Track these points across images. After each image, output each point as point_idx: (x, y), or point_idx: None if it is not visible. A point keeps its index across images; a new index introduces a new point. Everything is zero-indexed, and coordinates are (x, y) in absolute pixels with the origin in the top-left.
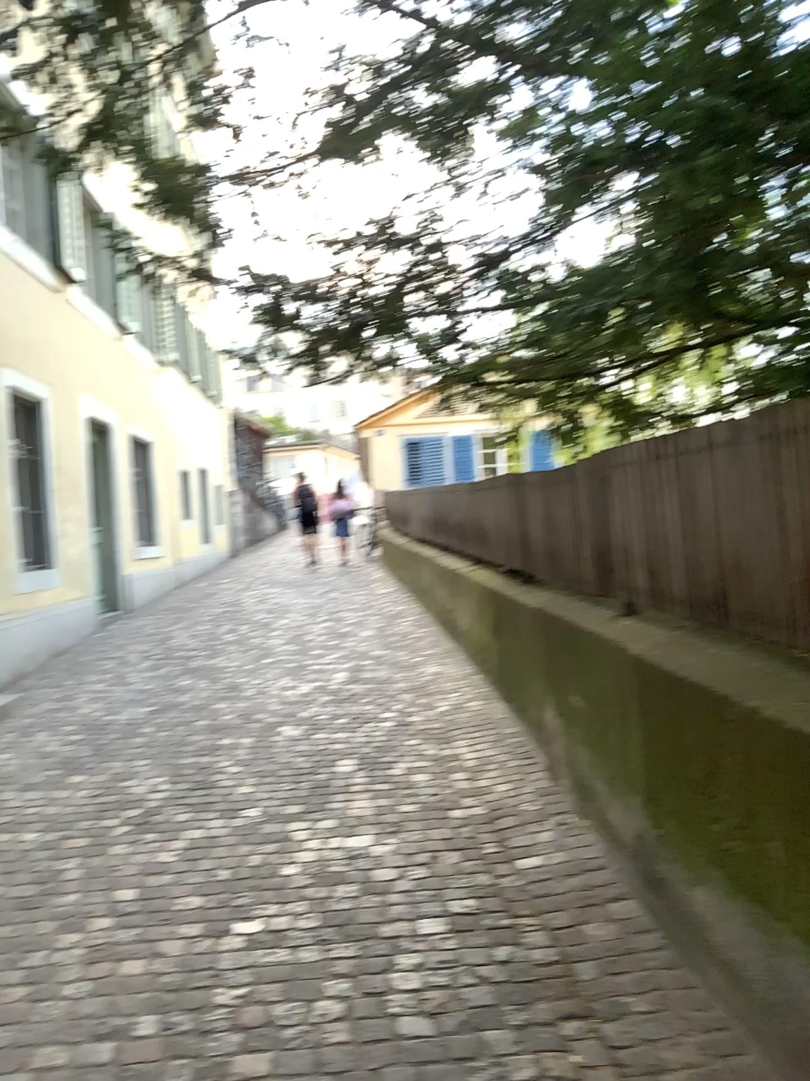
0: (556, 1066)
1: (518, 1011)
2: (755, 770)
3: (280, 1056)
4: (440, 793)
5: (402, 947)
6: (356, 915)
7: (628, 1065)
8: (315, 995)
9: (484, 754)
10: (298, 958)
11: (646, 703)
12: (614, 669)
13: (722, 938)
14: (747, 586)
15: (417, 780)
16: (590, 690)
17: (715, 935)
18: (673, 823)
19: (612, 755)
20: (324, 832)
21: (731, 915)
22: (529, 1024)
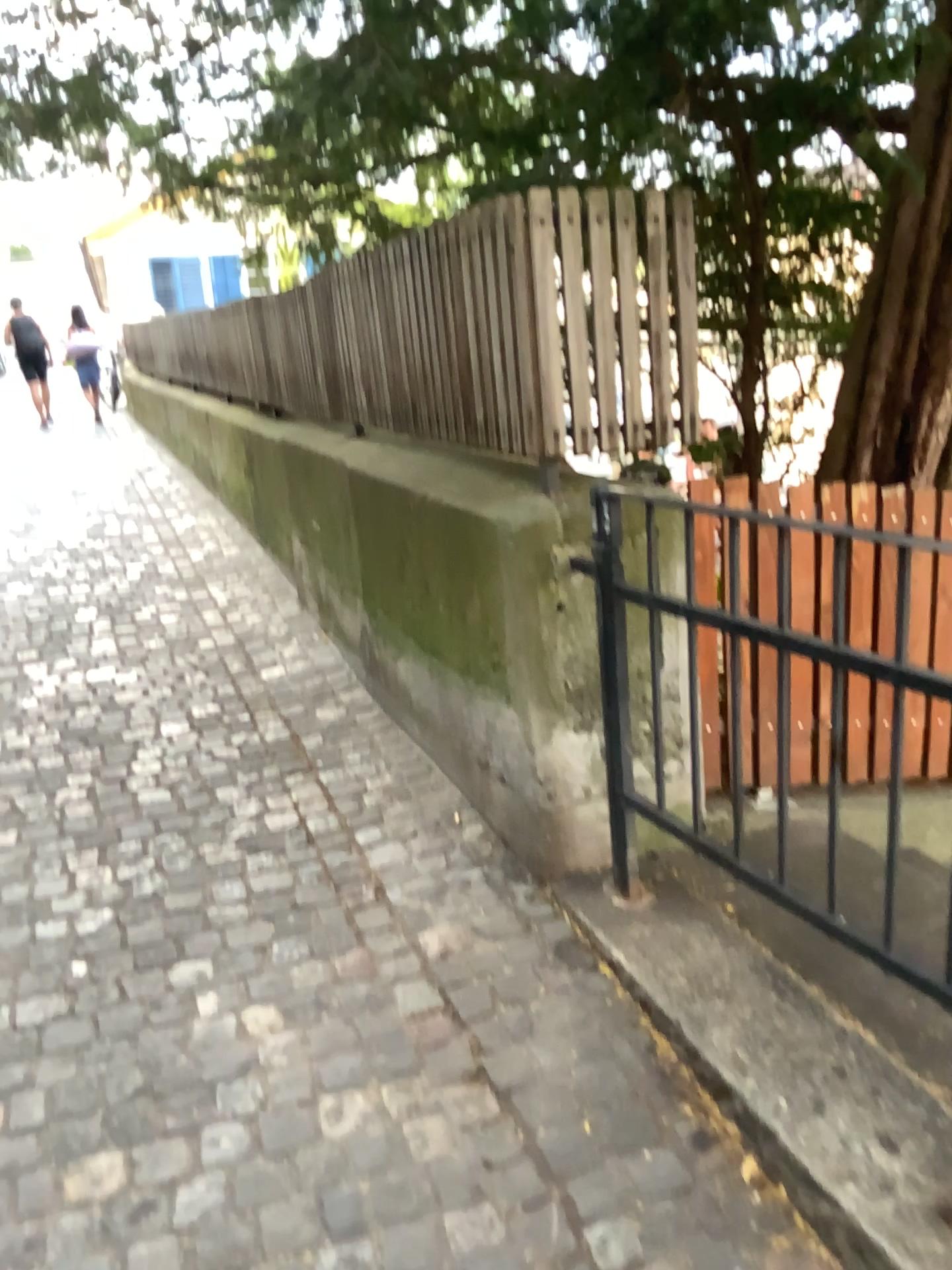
0: (277, 805)
1: (247, 776)
2: (429, 546)
3: (26, 830)
4: (188, 628)
5: (143, 746)
6: (98, 728)
7: (336, 796)
8: (58, 787)
9: (235, 593)
10: (40, 764)
11: (360, 510)
12: (339, 485)
13: (417, 695)
14: (430, 390)
15: (163, 620)
16: (323, 511)
17: (413, 695)
18: (383, 612)
19: (342, 568)
20: (64, 669)
21: (420, 673)
22: (256, 782)
